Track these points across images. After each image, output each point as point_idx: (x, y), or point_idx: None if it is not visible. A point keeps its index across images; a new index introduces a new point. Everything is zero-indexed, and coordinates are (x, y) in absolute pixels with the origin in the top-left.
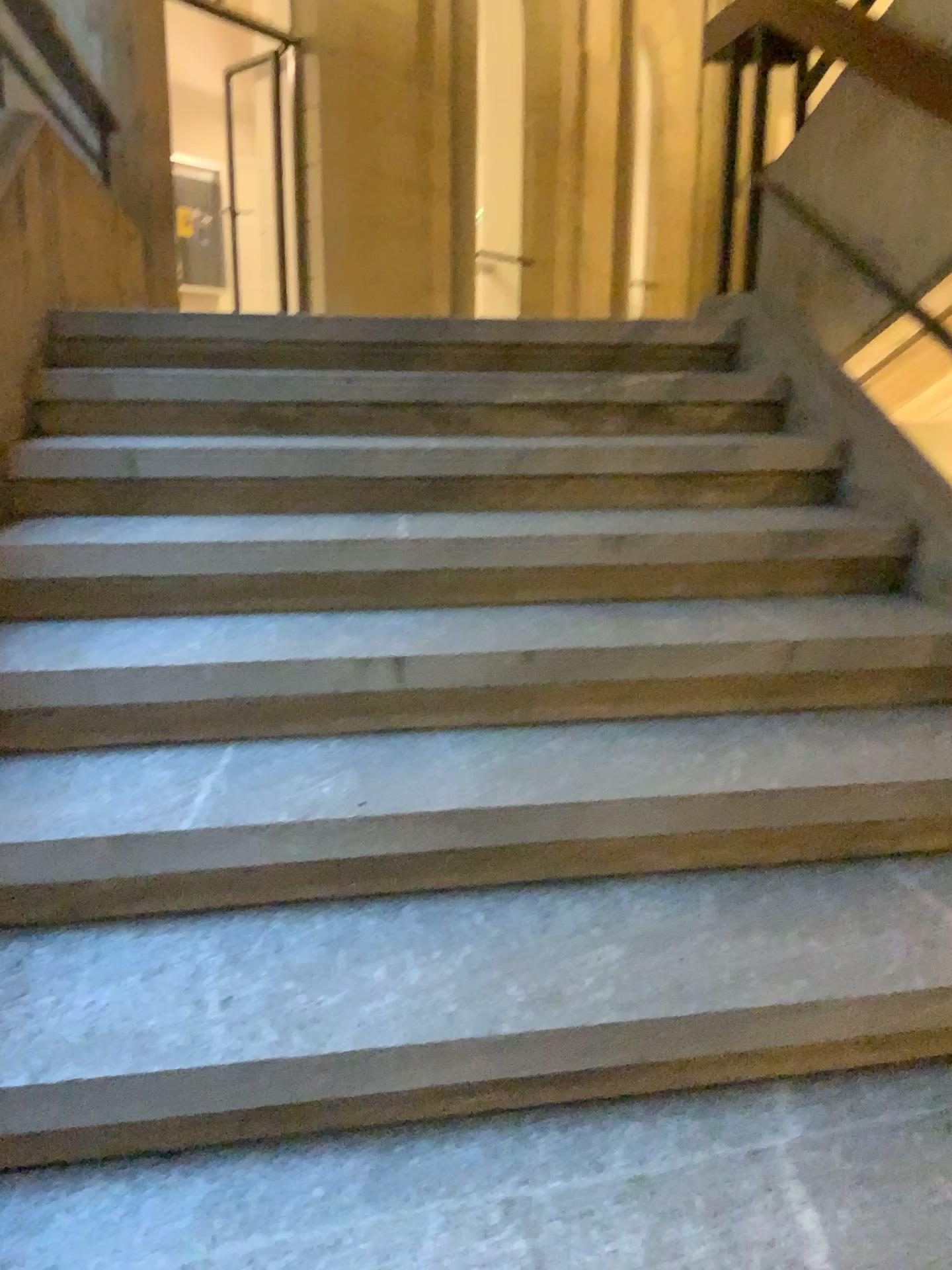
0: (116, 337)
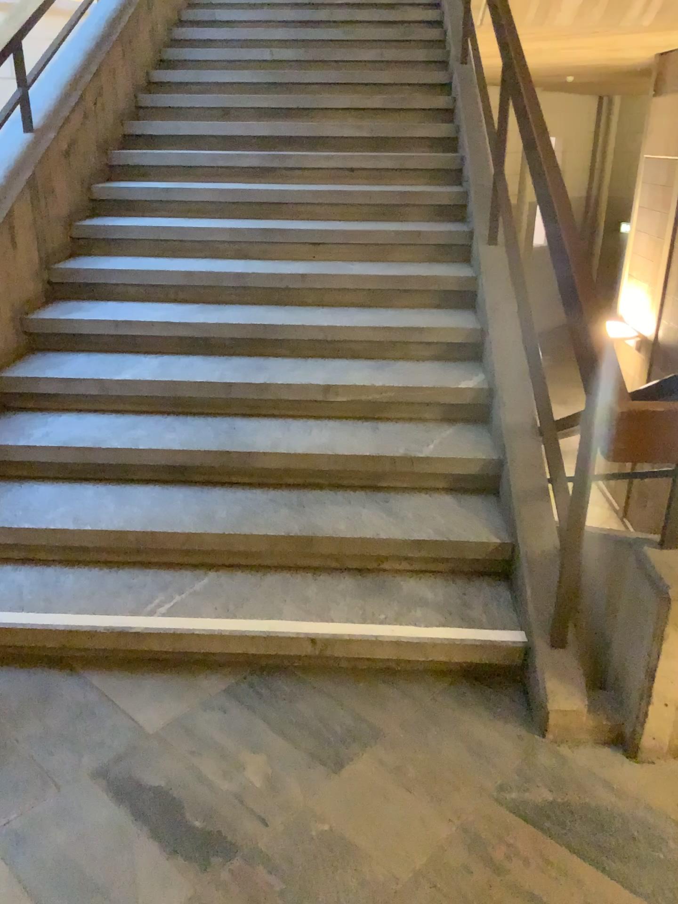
0: None
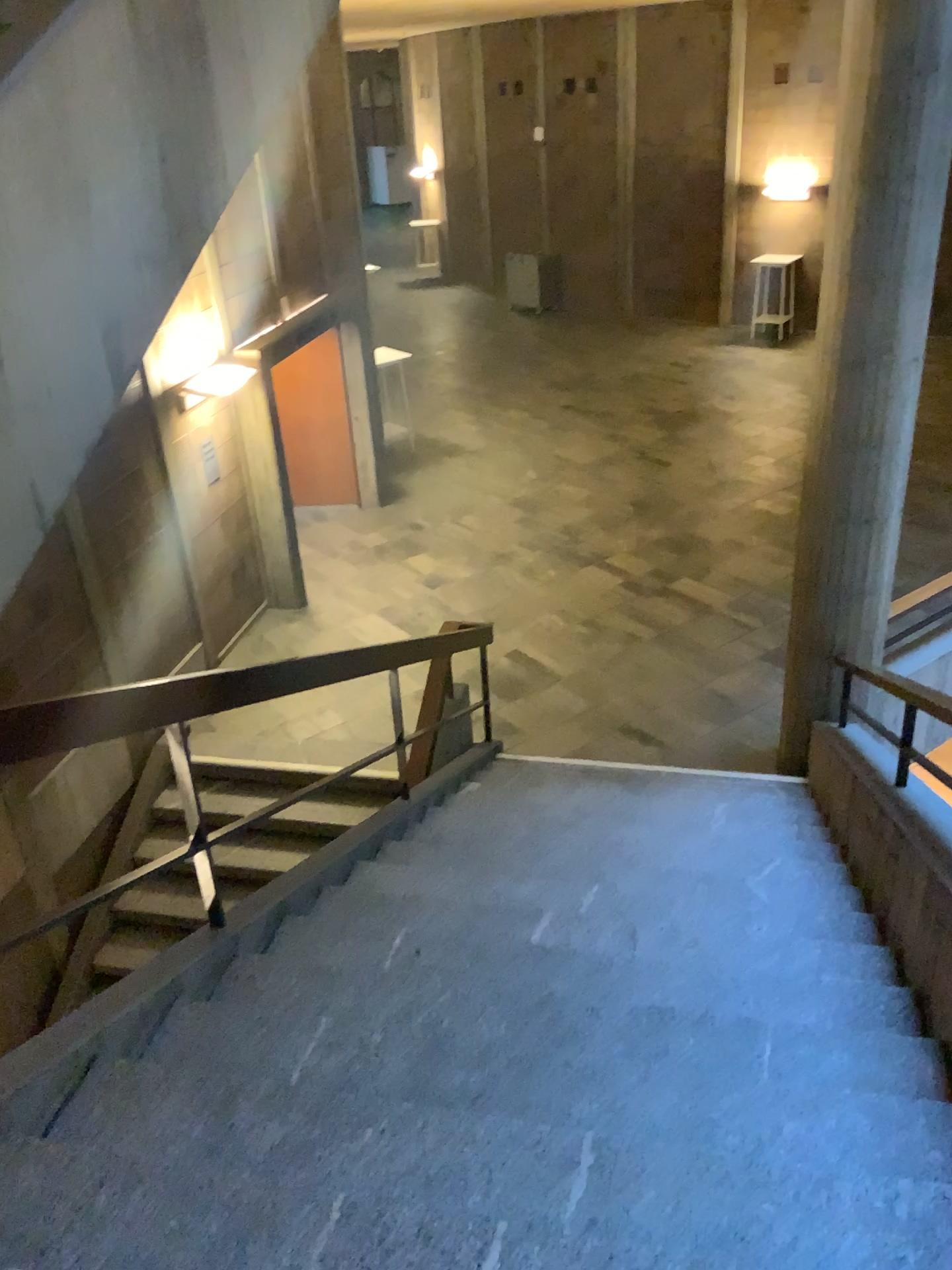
0: None
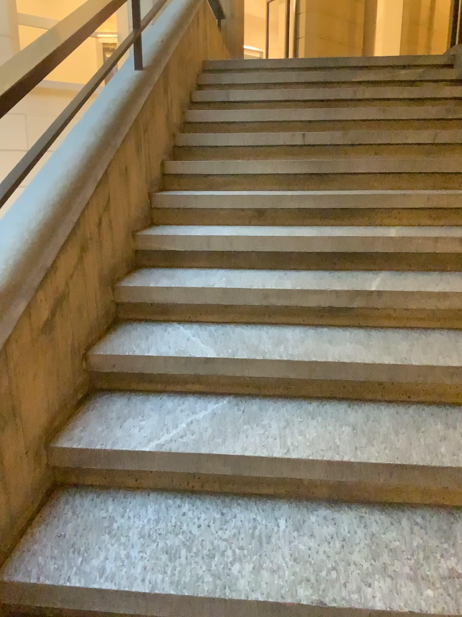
0: (224, 68)
